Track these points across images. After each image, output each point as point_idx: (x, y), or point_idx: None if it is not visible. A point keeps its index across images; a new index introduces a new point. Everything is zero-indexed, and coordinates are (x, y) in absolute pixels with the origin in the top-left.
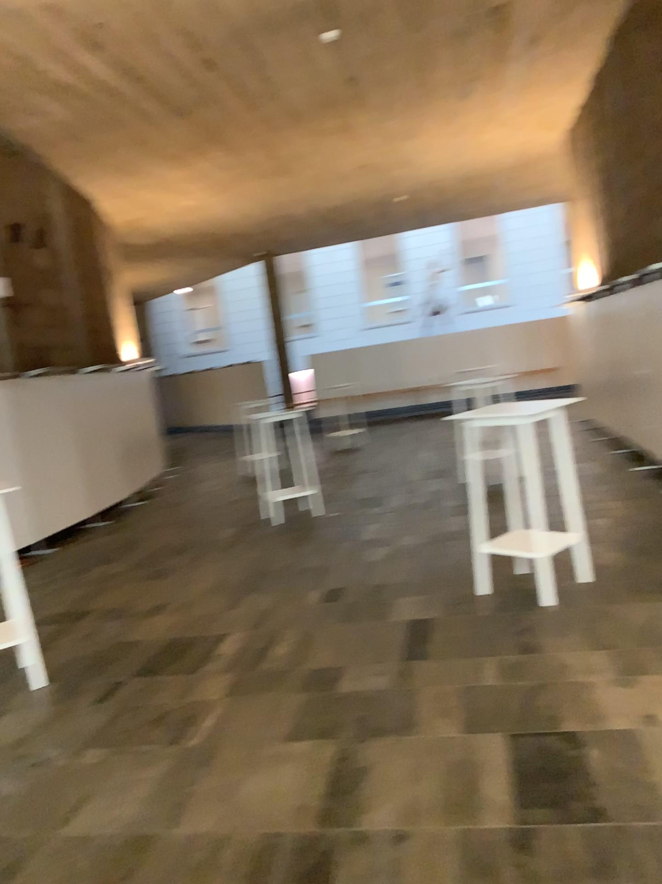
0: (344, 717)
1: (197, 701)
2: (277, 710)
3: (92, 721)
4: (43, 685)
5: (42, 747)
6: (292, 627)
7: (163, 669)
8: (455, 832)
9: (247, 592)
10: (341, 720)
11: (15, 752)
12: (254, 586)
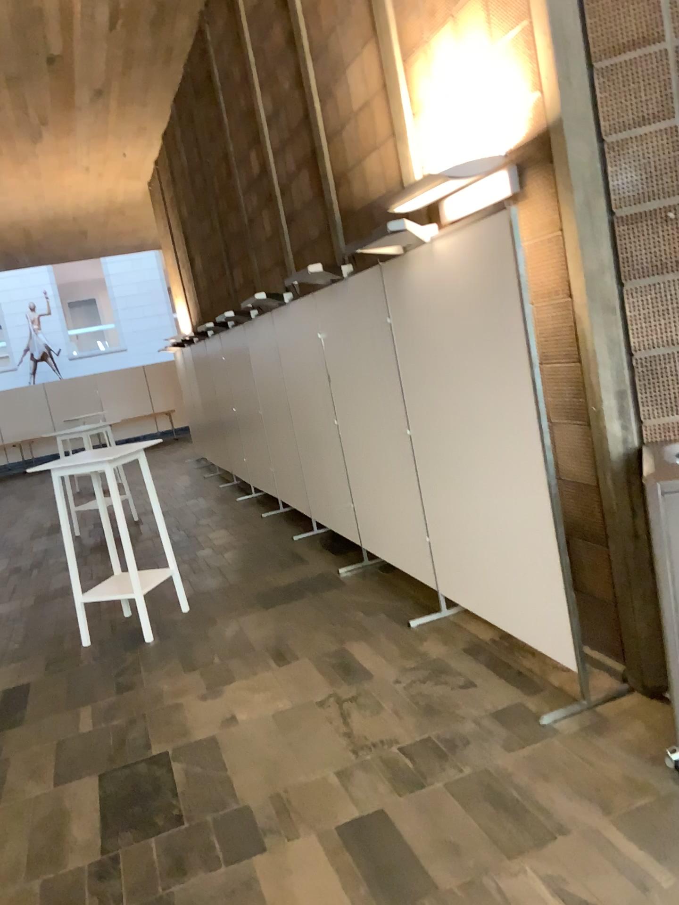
0: None
1: None
2: None
3: None
4: None
5: None
6: None
7: None
8: (38, 883)
9: None
10: None
11: None
12: None
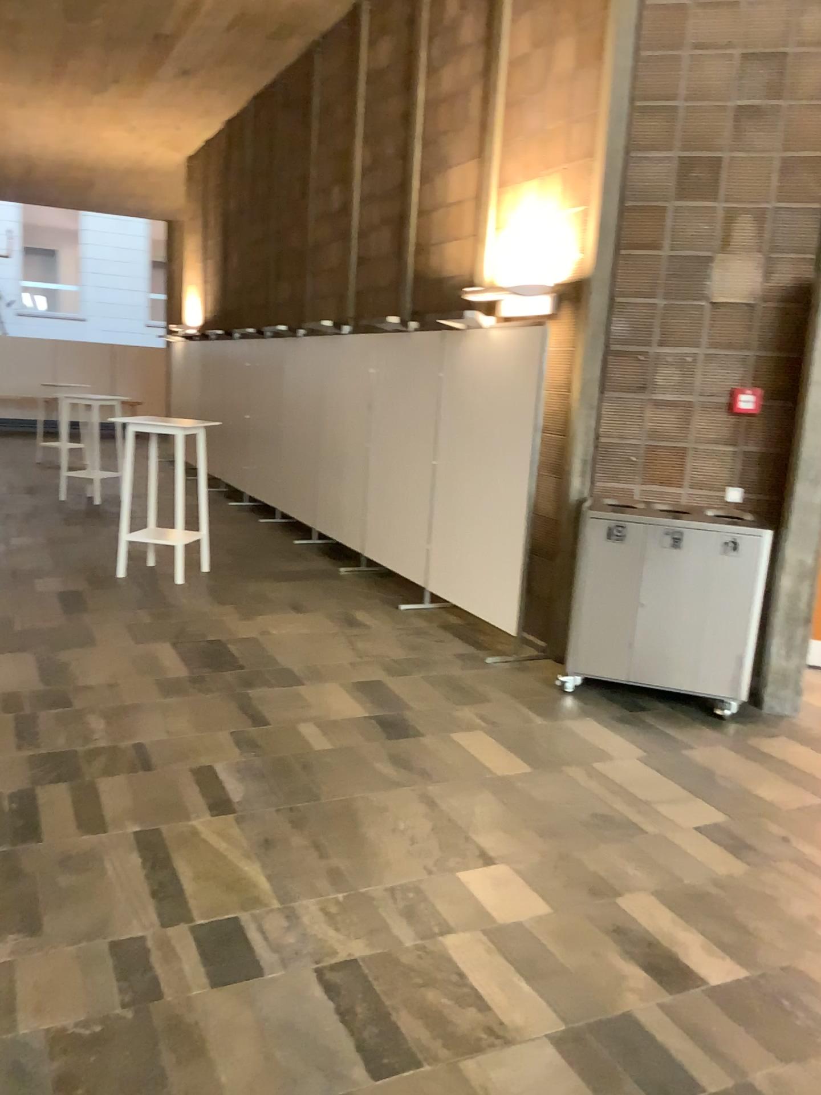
0: (32, 639)
1: None
2: None
3: None
4: None
5: None
6: None
7: None
8: (152, 677)
9: None
10: (30, 640)
11: None
12: None
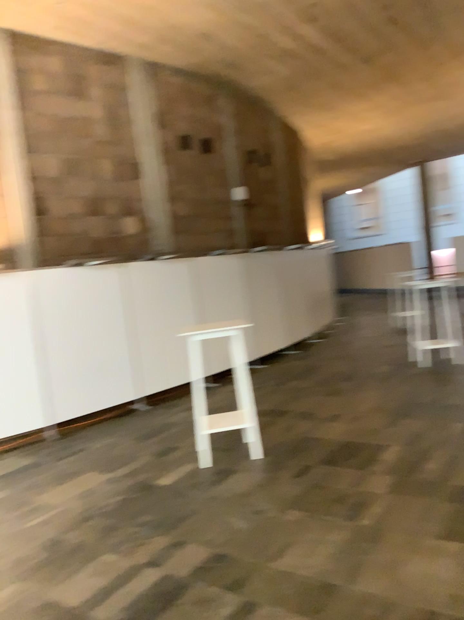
0: None
1: (369, 490)
2: (434, 511)
3: (294, 489)
4: (261, 458)
5: (262, 499)
6: (441, 447)
7: (342, 462)
8: None
9: (403, 414)
10: None
11: (245, 499)
12: (408, 410)
